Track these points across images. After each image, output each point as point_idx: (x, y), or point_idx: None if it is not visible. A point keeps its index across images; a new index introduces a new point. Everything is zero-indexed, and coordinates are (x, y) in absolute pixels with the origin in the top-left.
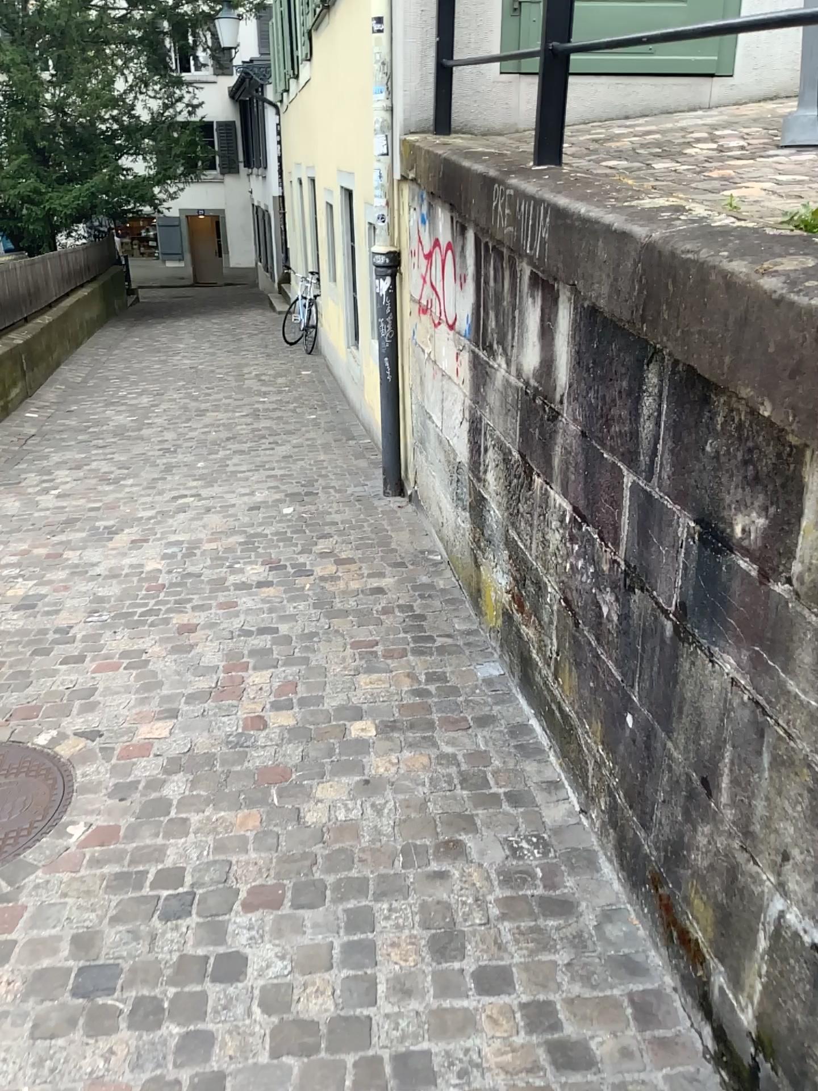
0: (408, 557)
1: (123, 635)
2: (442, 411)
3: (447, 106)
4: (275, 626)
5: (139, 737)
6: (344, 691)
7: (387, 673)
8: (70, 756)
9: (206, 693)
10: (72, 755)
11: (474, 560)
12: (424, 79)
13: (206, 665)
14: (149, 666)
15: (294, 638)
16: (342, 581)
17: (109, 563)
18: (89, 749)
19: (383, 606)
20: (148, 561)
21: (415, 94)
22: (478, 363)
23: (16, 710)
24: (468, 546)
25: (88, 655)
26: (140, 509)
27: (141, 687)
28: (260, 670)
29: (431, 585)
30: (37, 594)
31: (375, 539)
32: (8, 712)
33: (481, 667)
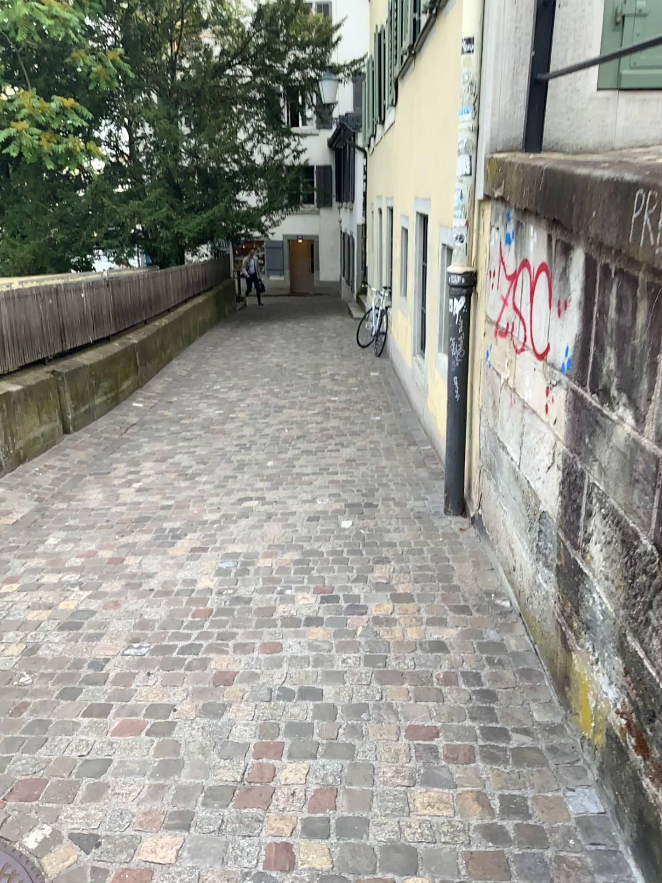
0: (473, 600)
1: (154, 681)
2: (521, 445)
3: (537, 124)
4: (320, 690)
5: (138, 862)
6: (396, 814)
7: (449, 791)
8: (51, 880)
9: (229, 790)
10: (53, 880)
11: (559, 637)
12: (514, 97)
13: (235, 743)
14: (172, 734)
15: (340, 711)
16: (399, 628)
17: (162, 578)
18: (76, 870)
19: (445, 673)
20: (201, 579)
21: (504, 112)
22: (582, 409)
23: (16, 784)
24: (552, 618)
25: (112, 705)
26: (205, 514)
27: (157, 769)
28: (297, 760)
29: (501, 646)
30: (85, 610)
31: (435, 572)
32: (5, 787)
33: (571, 794)
